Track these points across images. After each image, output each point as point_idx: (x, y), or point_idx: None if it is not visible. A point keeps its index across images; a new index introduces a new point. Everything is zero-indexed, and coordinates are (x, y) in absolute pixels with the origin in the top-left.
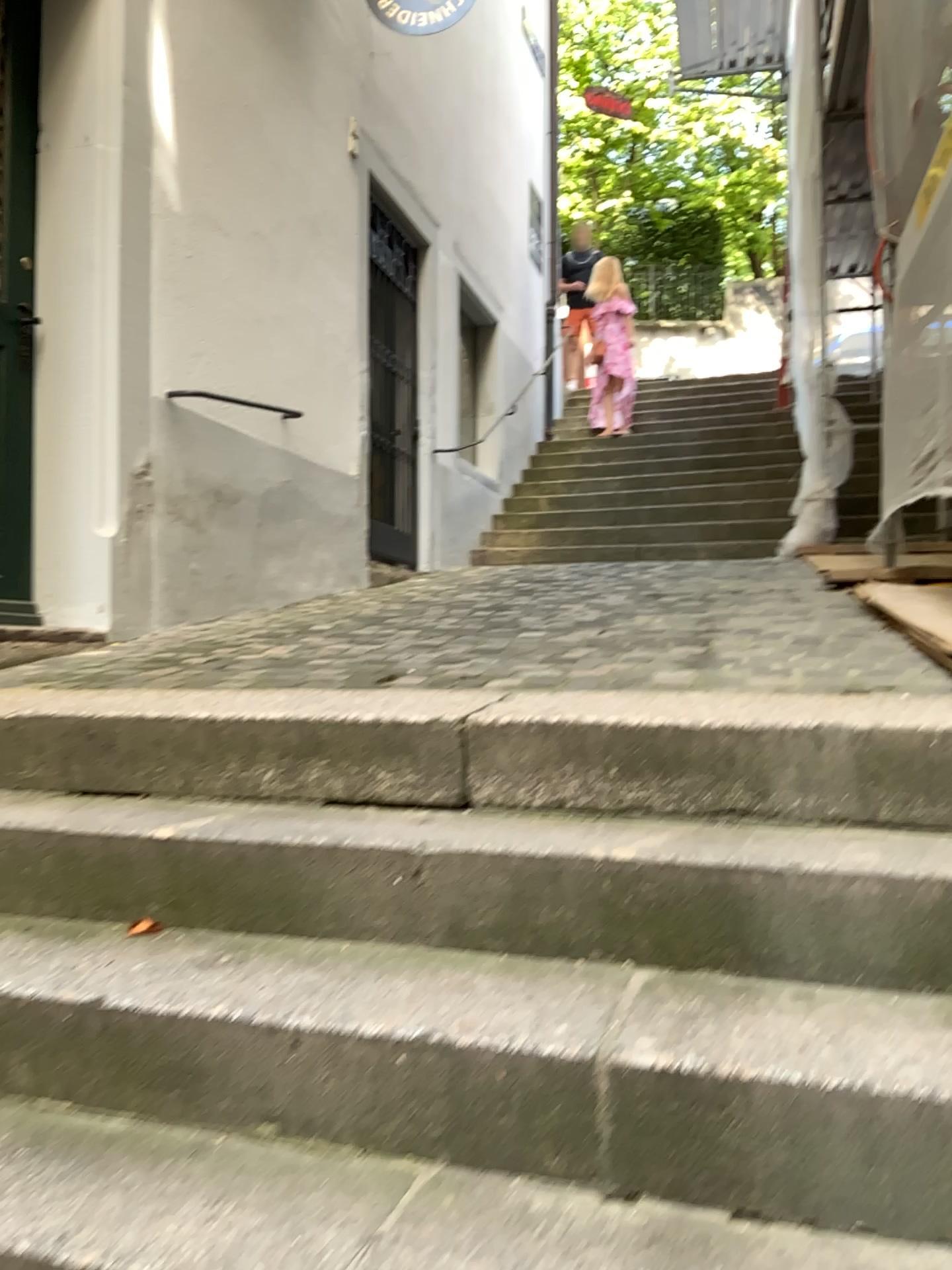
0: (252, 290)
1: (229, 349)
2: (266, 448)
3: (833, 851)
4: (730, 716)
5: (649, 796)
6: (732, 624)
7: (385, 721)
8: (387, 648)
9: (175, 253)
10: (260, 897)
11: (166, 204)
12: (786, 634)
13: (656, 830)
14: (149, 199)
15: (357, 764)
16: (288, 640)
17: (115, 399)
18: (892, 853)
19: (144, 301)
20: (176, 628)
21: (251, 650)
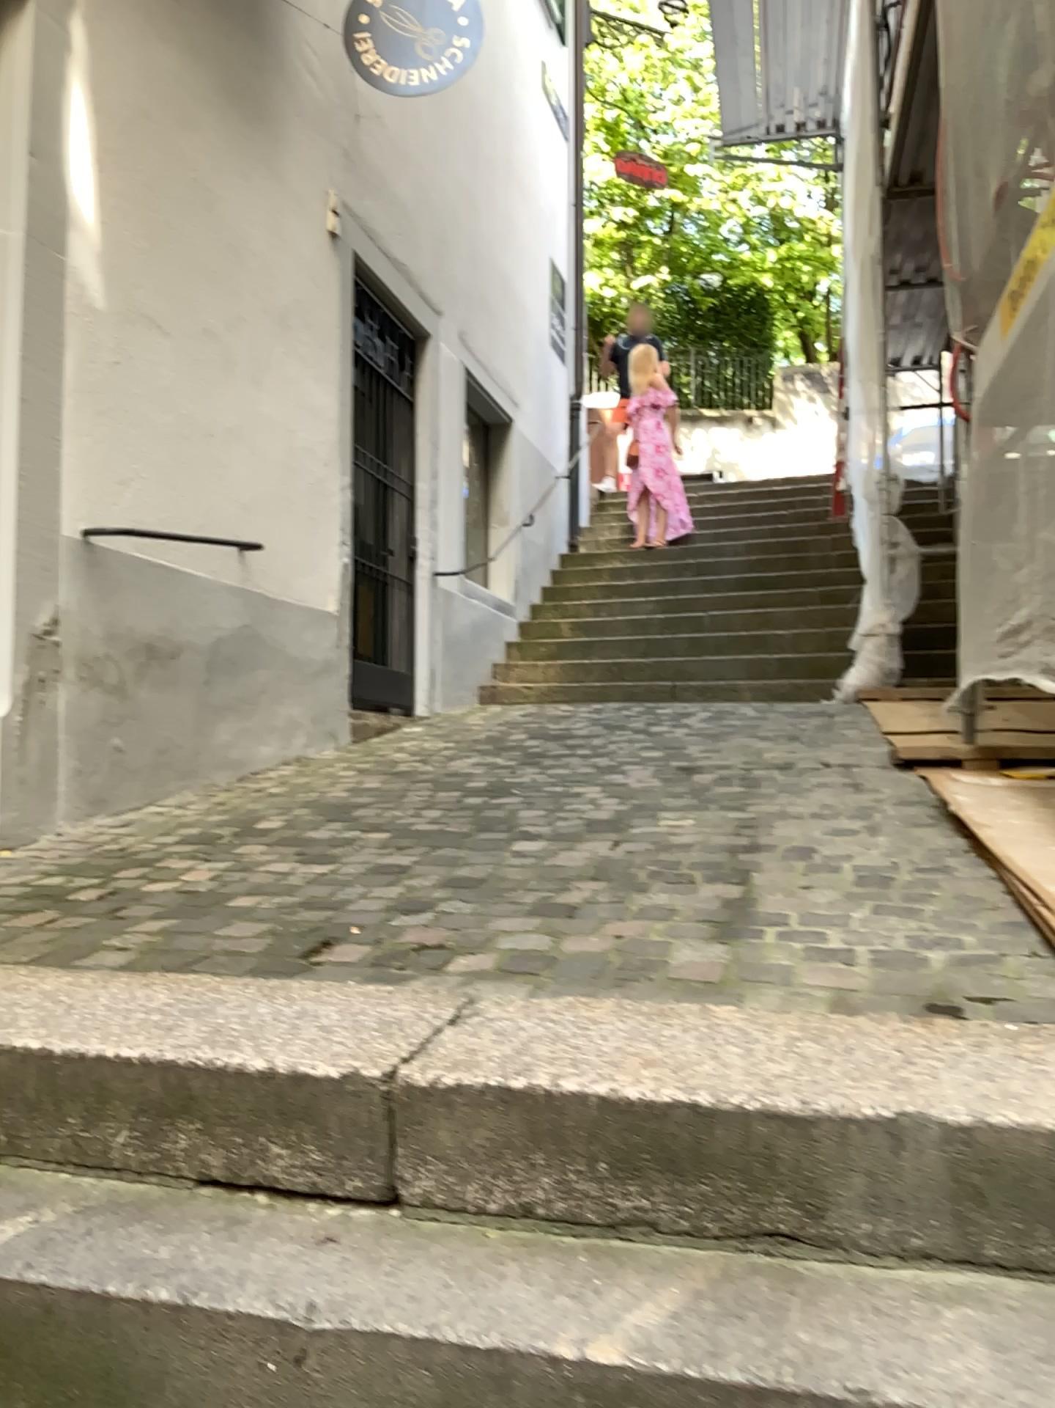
0: (198, 399)
1: (166, 472)
2: (215, 588)
3: (921, 1343)
4: (769, 1080)
5: (653, 1201)
6: (779, 843)
7: (285, 1067)
8: (336, 879)
9: (95, 359)
10: (79, 1367)
11: (82, 299)
12: (847, 866)
13: (659, 1277)
14: (59, 294)
15: (246, 1127)
16: (216, 858)
17: (8, 544)
18: (1011, 1354)
19: (50, 420)
20: (85, 826)
21: (164, 875)
